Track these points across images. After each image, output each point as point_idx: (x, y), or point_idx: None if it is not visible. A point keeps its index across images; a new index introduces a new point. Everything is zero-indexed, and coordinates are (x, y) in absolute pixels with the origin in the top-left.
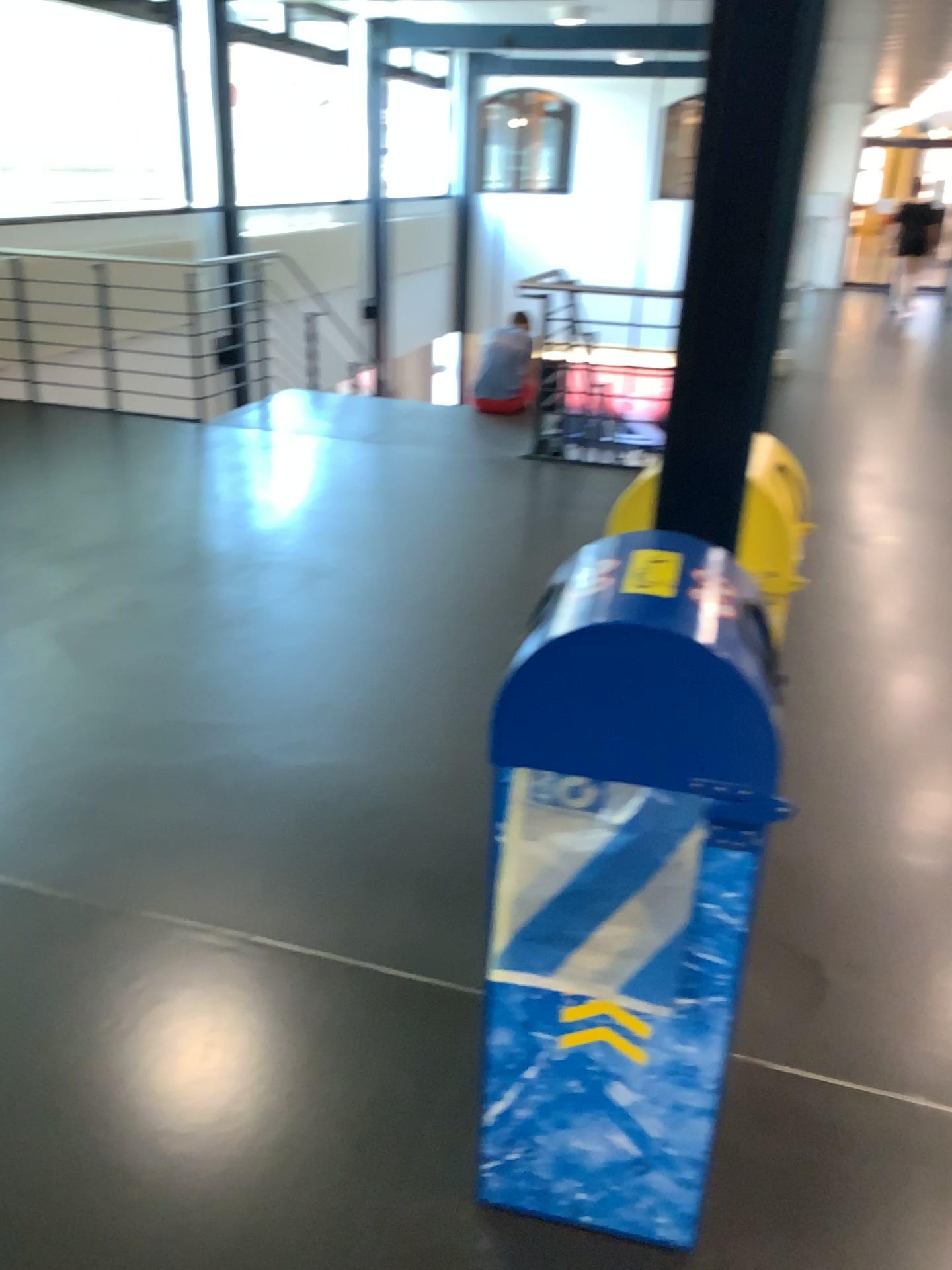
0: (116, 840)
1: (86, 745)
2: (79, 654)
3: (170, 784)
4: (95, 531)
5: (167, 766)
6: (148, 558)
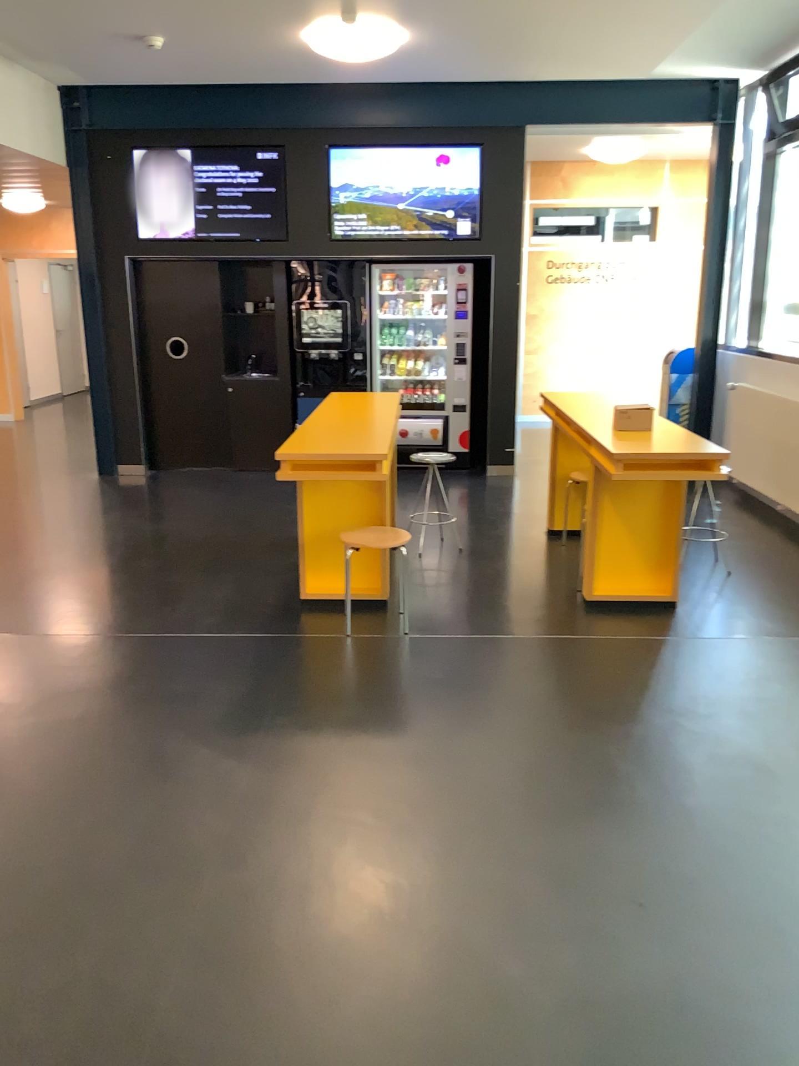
0: (91, 648)
1: (142, 683)
2: (210, 752)
3: (71, 672)
4: (407, 1003)
5: (78, 681)
6: (249, 939)
